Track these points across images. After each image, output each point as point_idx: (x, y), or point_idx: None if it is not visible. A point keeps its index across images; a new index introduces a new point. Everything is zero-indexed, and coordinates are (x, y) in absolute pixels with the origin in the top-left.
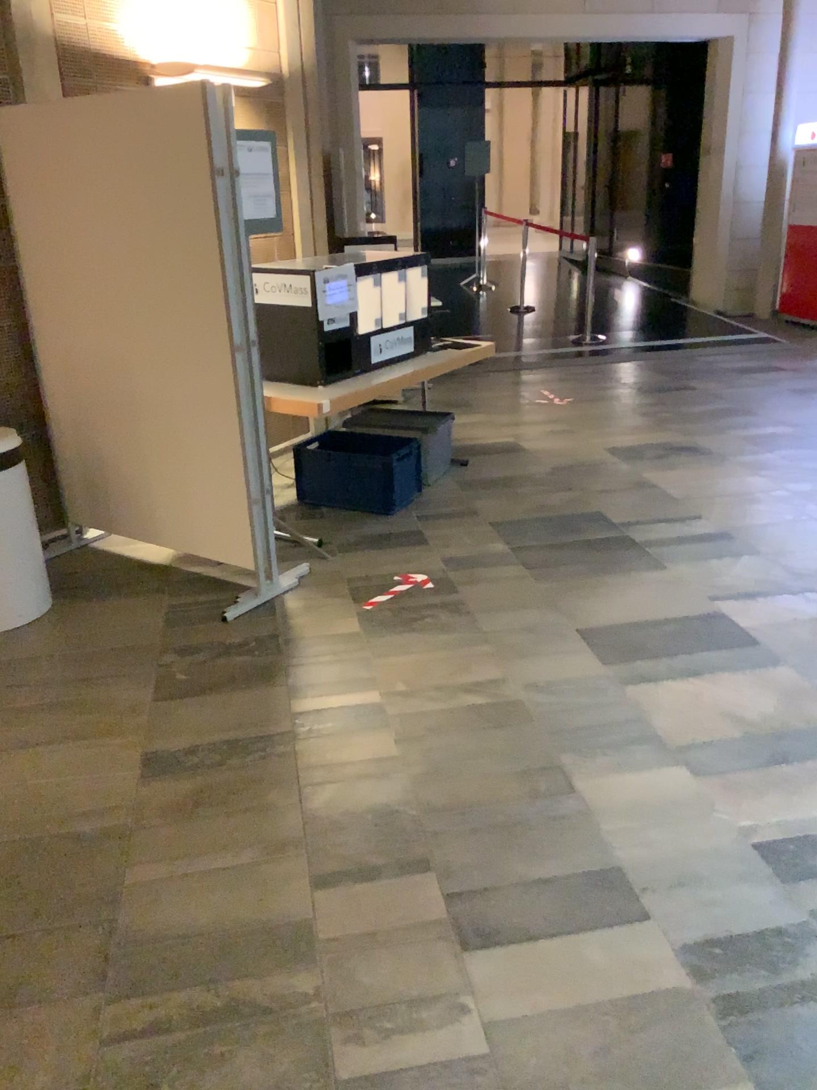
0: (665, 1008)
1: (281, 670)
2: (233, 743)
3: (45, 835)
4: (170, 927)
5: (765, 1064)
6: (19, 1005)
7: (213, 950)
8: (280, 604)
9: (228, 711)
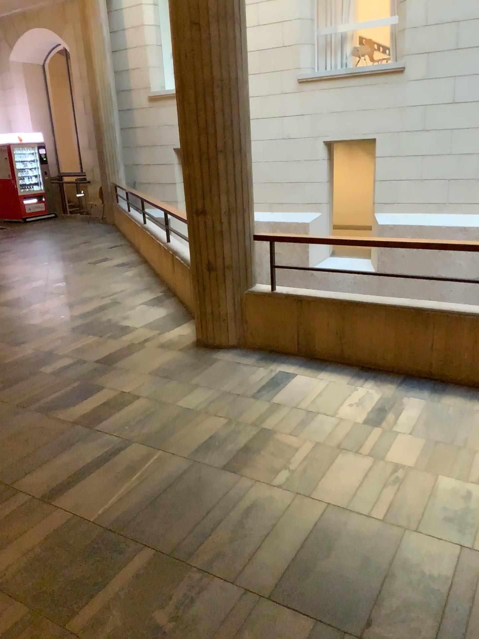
0: (69, 333)
1: None
2: None
3: None
4: None
5: (91, 331)
6: None
7: None
8: None
9: None
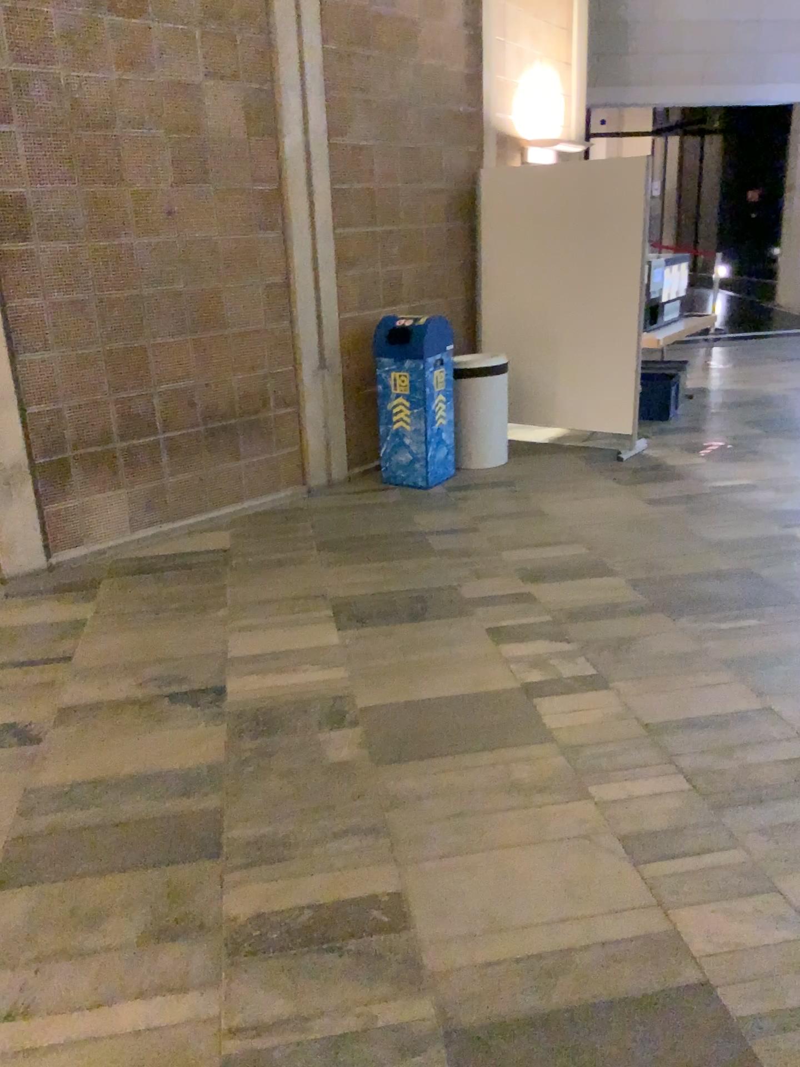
0: None
1: (683, 474)
2: (689, 495)
3: (634, 518)
4: (731, 536)
5: None
6: (689, 553)
7: (759, 539)
8: (650, 453)
9: (673, 486)
